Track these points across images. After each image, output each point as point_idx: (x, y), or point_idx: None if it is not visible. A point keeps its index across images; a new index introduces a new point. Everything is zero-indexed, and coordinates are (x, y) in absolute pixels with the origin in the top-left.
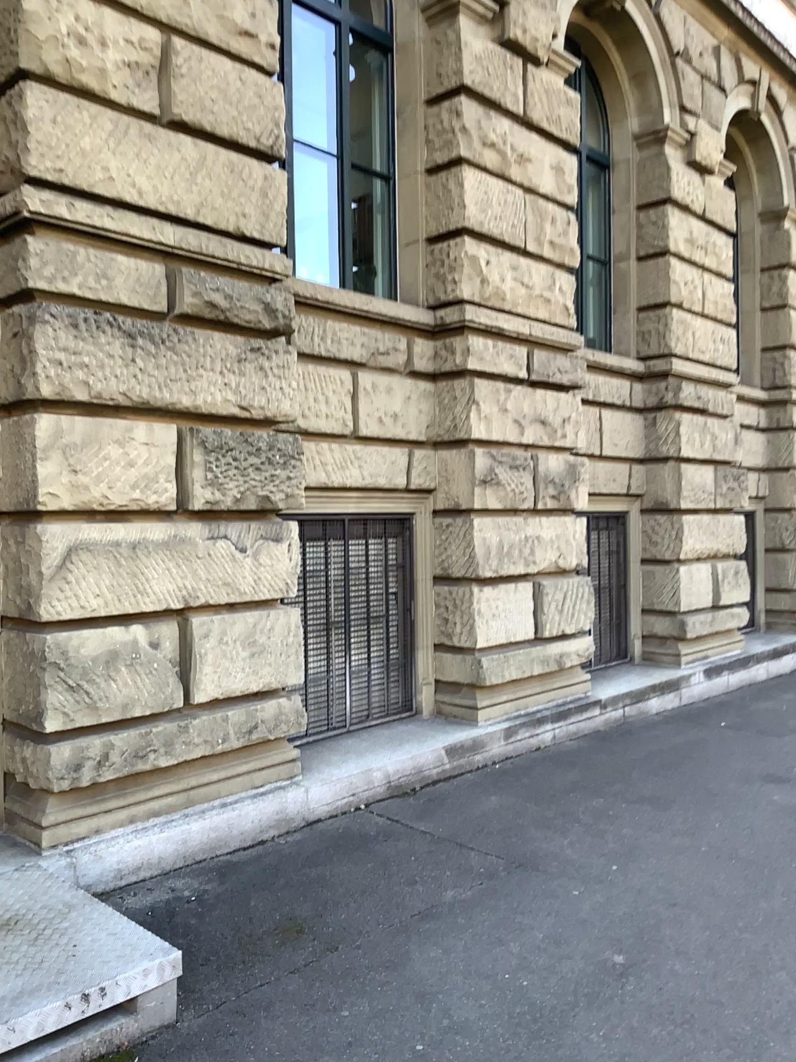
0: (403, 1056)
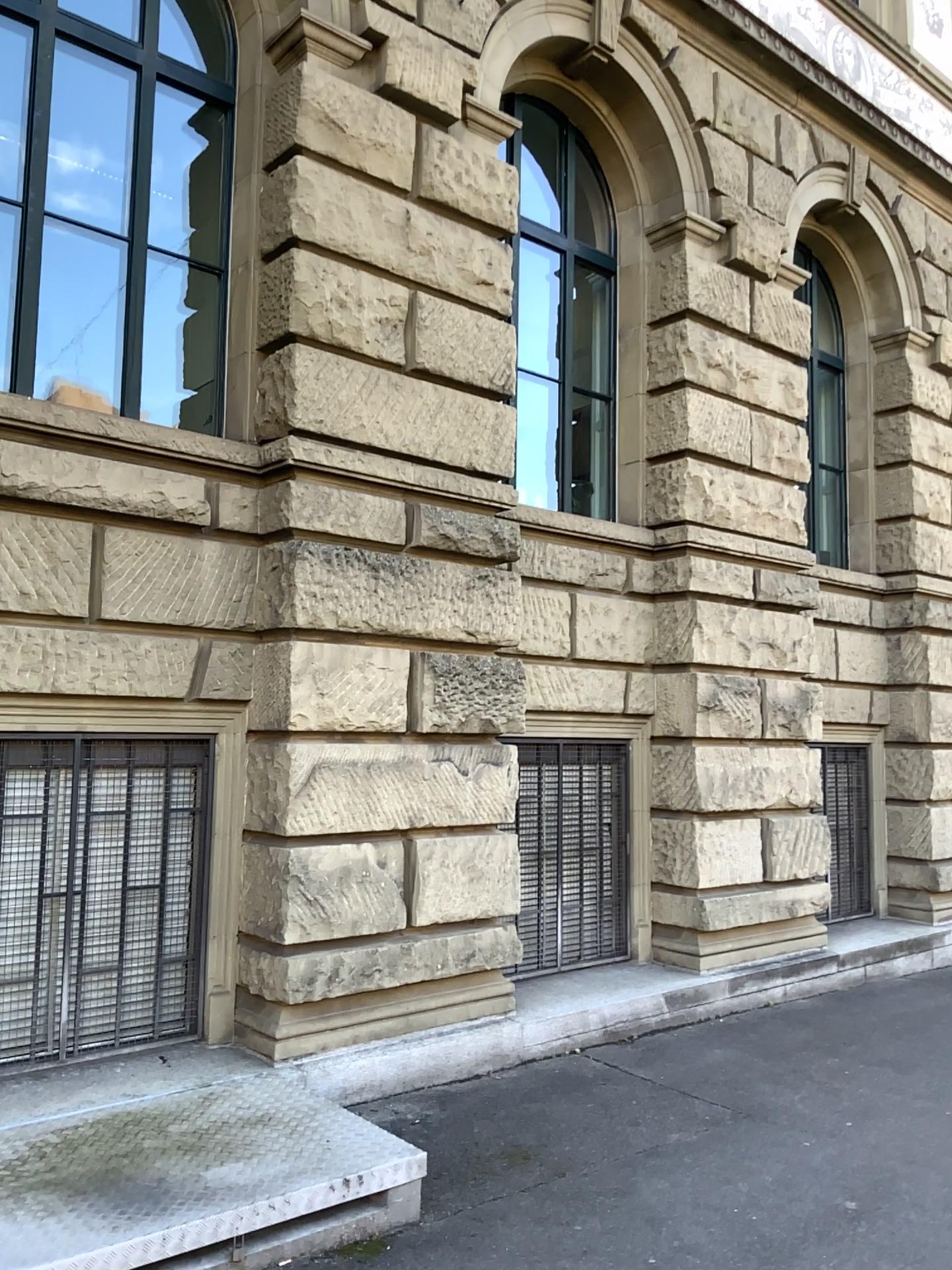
0: (635, 1262)
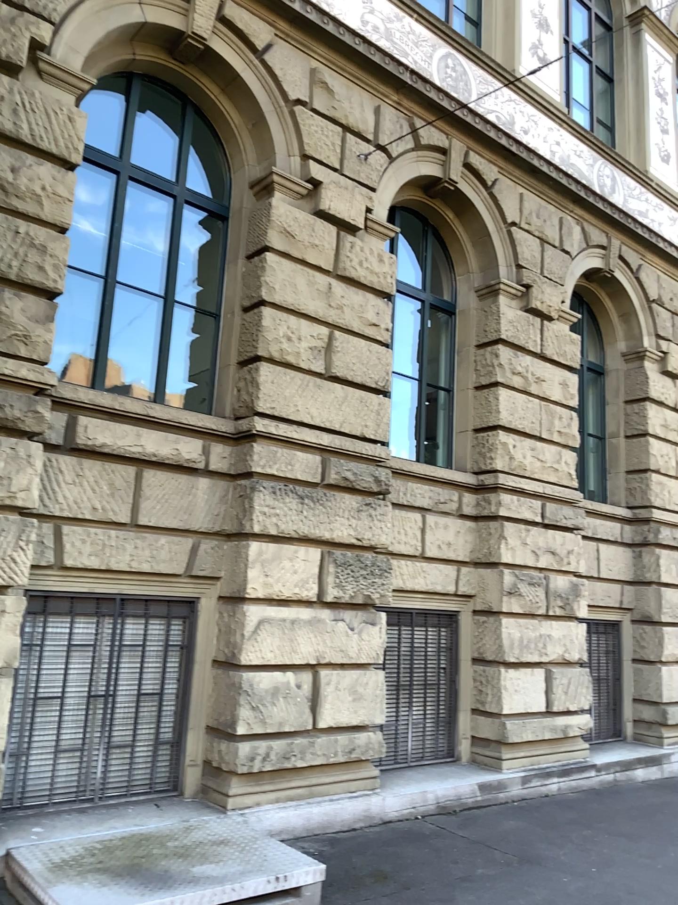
0: None
